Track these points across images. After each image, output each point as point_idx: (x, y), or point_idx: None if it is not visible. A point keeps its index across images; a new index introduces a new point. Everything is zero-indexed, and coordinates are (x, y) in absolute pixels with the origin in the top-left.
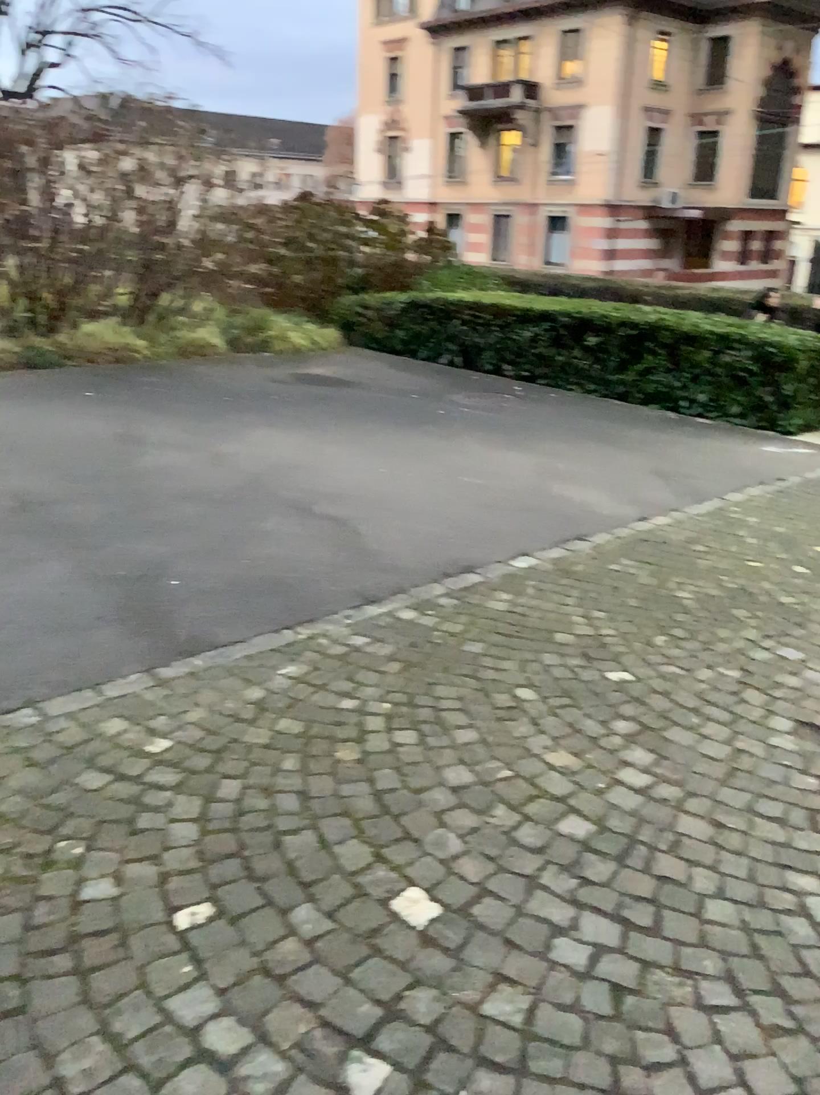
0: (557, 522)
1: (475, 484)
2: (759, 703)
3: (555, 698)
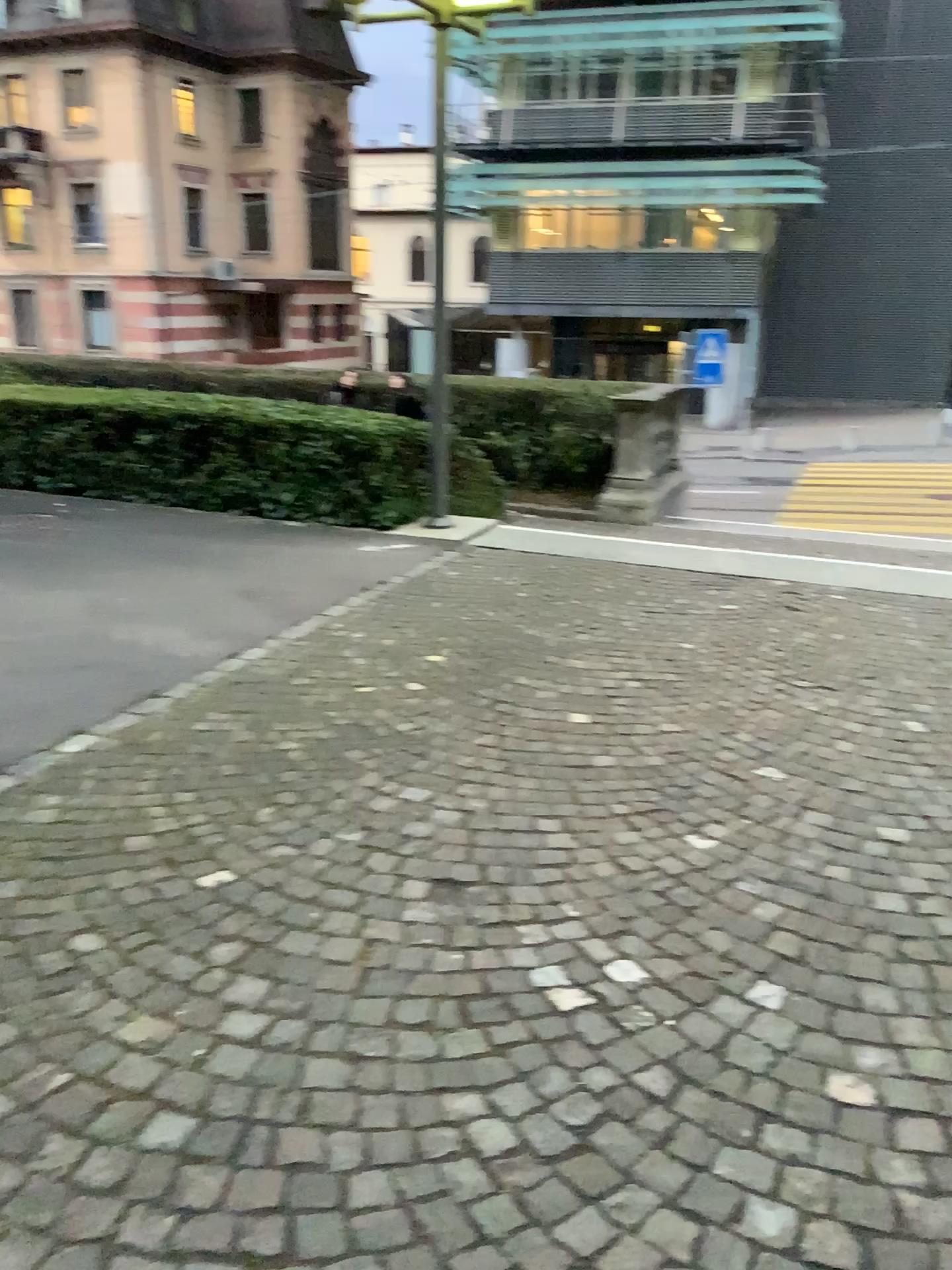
0: (120, 685)
1: (3, 648)
2: (384, 877)
3: (123, 942)
